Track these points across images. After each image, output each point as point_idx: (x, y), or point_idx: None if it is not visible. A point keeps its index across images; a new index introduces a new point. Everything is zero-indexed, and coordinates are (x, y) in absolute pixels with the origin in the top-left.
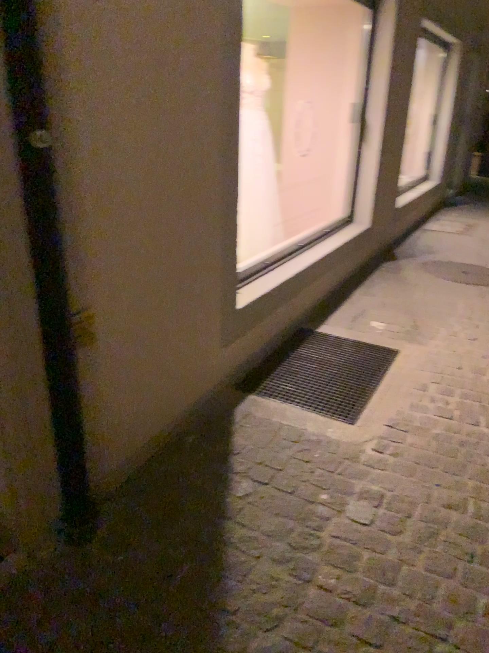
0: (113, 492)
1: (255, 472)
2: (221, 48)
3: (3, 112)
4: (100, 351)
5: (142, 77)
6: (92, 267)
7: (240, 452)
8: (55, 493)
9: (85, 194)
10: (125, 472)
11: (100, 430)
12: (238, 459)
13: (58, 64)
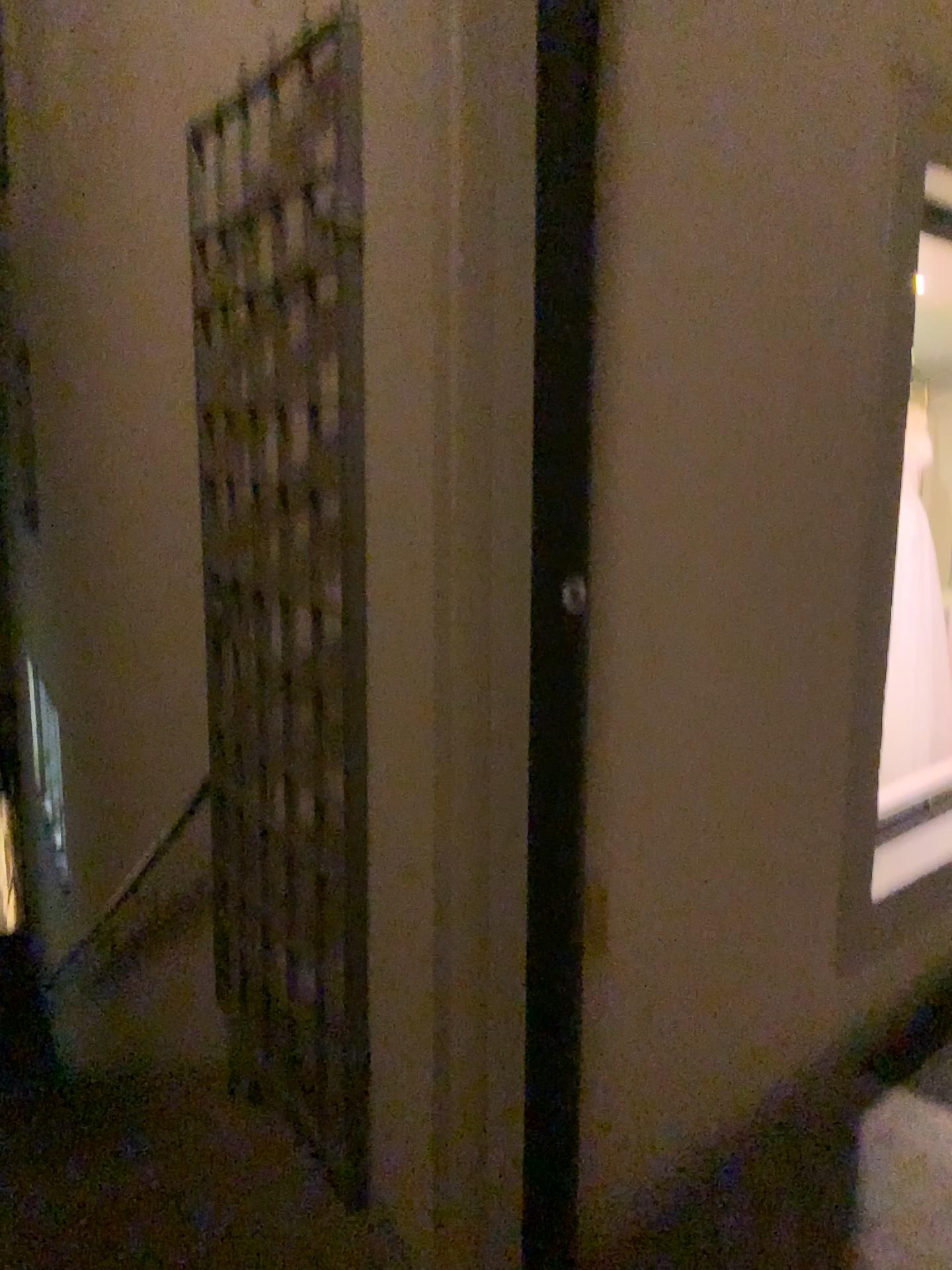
0: (610, 1243)
1: (912, 1265)
2: (863, 401)
3: (519, 539)
4: (611, 949)
5: (725, 463)
6: (614, 790)
7: (877, 1208)
8: (510, 1223)
9: (616, 663)
10: (633, 1204)
11: (595, 1105)
12: (873, 1225)
13: (600, 455)
